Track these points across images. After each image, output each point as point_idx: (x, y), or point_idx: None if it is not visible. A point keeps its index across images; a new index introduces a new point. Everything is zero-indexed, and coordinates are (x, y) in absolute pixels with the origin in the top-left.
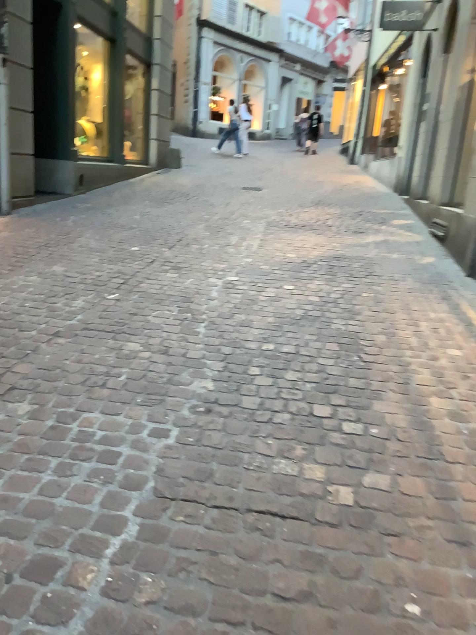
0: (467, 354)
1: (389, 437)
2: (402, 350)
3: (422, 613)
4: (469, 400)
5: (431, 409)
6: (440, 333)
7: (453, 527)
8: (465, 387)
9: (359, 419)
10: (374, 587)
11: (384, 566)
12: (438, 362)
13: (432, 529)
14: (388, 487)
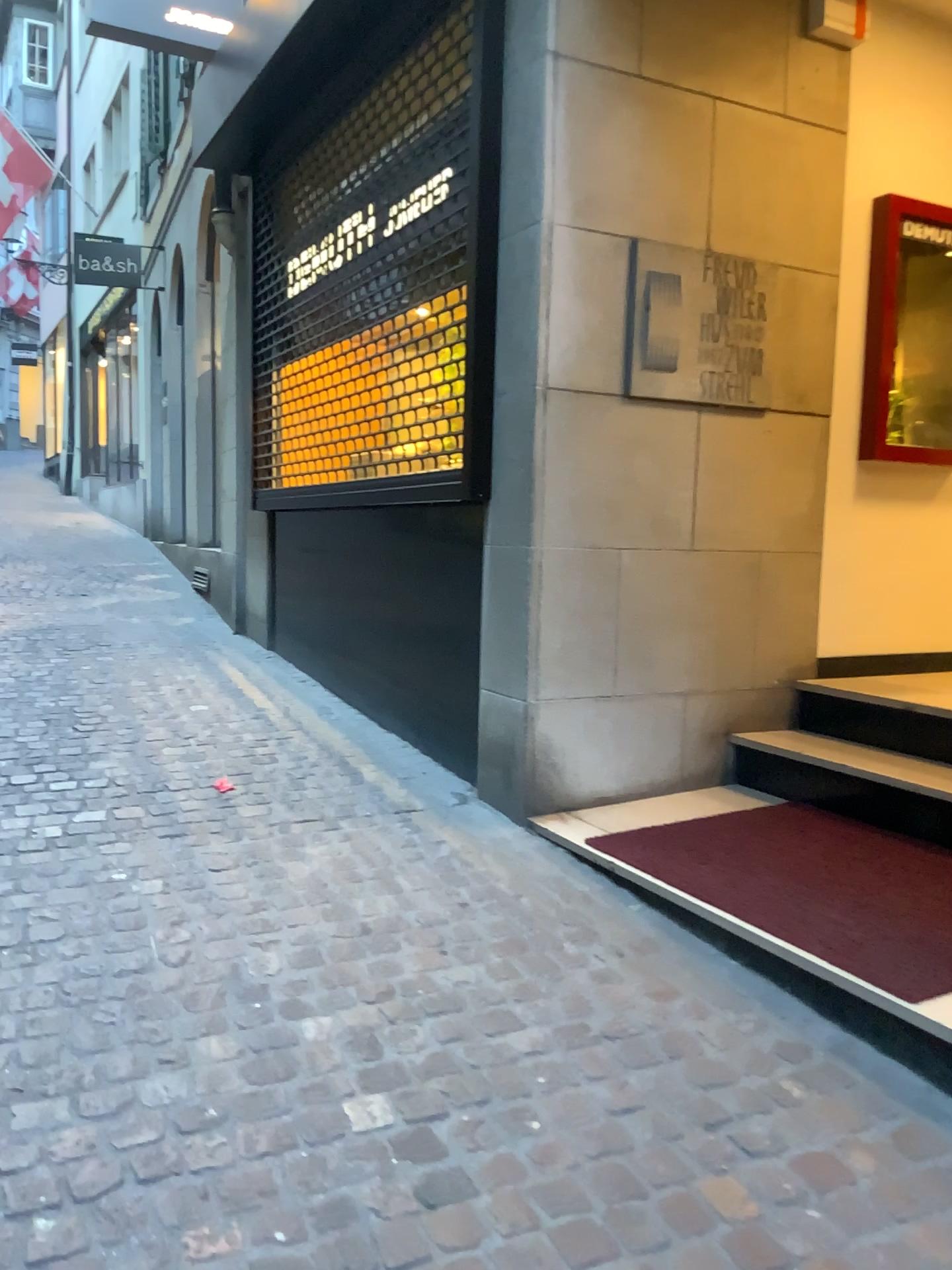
0: (214, 707)
1: (106, 783)
2: (132, 714)
3: (126, 873)
4: (207, 742)
5: (160, 756)
6: (185, 693)
7: (167, 826)
8: (204, 733)
9: (70, 776)
10: (82, 871)
11: (93, 859)
12: (176, 718)
13: (145, 831)
14: (102, 815)
